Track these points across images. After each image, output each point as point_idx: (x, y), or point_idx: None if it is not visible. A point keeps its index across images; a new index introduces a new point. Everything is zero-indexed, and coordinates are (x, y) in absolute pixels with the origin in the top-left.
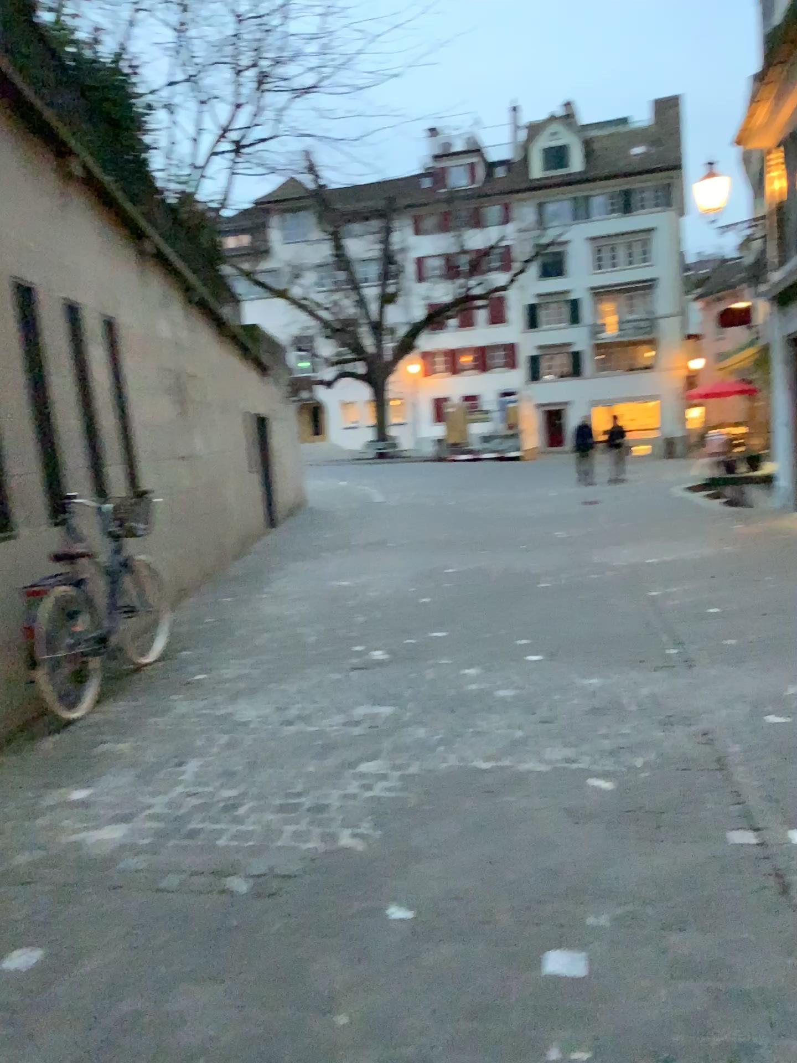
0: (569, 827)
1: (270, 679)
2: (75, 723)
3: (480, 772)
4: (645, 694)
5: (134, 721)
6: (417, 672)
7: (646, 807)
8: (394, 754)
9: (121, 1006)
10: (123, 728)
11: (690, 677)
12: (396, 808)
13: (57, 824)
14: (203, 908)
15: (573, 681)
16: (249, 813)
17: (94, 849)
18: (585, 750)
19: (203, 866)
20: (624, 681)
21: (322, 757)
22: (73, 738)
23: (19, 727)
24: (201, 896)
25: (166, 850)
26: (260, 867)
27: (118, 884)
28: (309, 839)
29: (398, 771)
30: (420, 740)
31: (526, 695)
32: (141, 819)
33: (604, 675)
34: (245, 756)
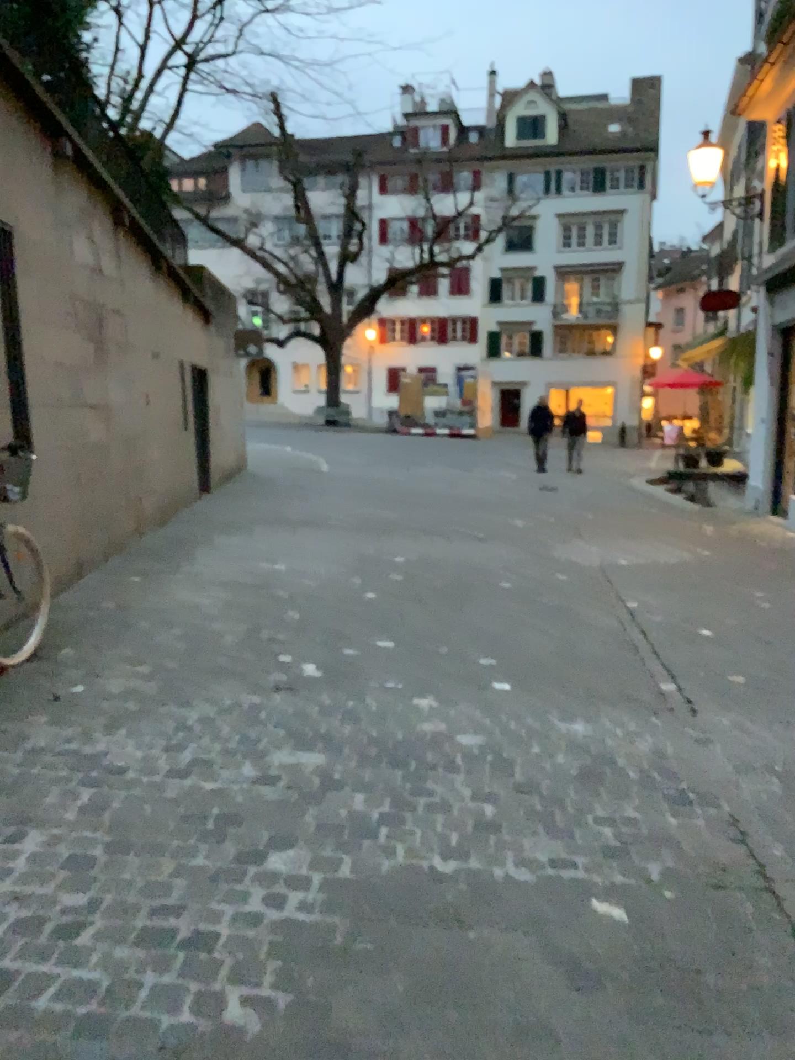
0: (573, 999)
1: (168, 698)
2: None
3: (438, 876)
4: (648, 752)
5: None
6: (356, 699)
7: (679, 960)
8: (319, 837)
9: None
10: None
11: (699, 730)
12: (316, 944)
13: None
14: None
15: (553, 727)
16: (95, 942)
17: None
18: (580, 843)
19: None
20: (618, 731)
21: (219, 836)
22: None
23: None
24: None
25: None
26: None
27: None
28: (177, 1008)
29: (322, 869)
30: (357, 813)
31: (495, 745)
32: None
33: (592, 719)
34: (109, 830)
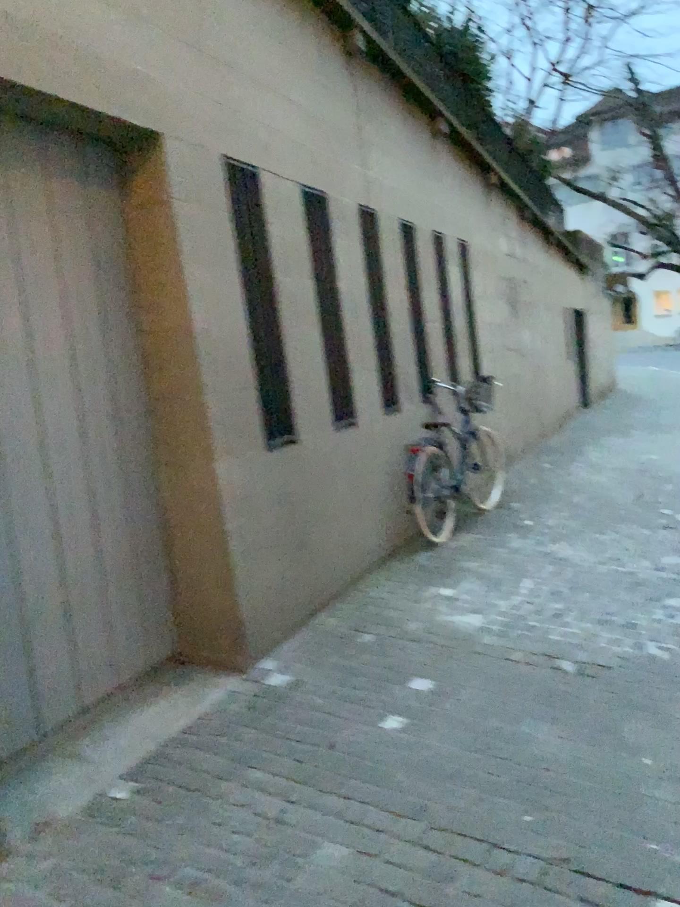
0: None
1: (587, 528)
2: (440, 546)
3: None
4: None
5: (482, 549)
6: None
7: None
8: None
9: (487, 721)
10: (474, 552)
11: None
12: None
13: (434, 609)
14: (540, 675)
15: None
16: (573, 620)
17: (461, 628)
18: None
19: (538, 649)
20: None
21: (632, 588)
22: (439, 555)
23: (402, 545)
24: (538, 668)
25: (511, 635)
26: (582, 656)
27: (479, 651)
28: (621, 644)
29: None
30: None
31: None
32: (492, 614)
33: None
34: (568, 581)
